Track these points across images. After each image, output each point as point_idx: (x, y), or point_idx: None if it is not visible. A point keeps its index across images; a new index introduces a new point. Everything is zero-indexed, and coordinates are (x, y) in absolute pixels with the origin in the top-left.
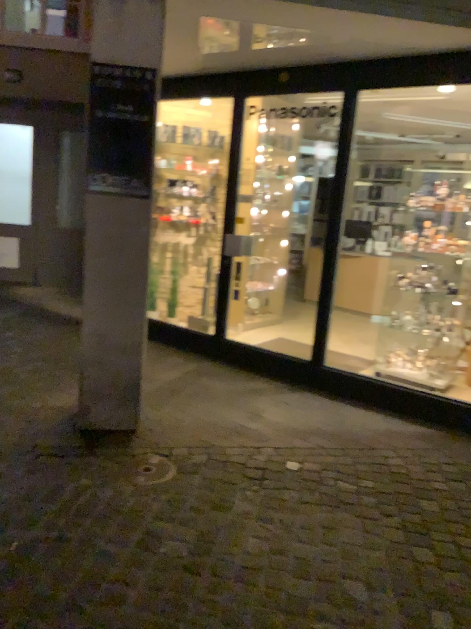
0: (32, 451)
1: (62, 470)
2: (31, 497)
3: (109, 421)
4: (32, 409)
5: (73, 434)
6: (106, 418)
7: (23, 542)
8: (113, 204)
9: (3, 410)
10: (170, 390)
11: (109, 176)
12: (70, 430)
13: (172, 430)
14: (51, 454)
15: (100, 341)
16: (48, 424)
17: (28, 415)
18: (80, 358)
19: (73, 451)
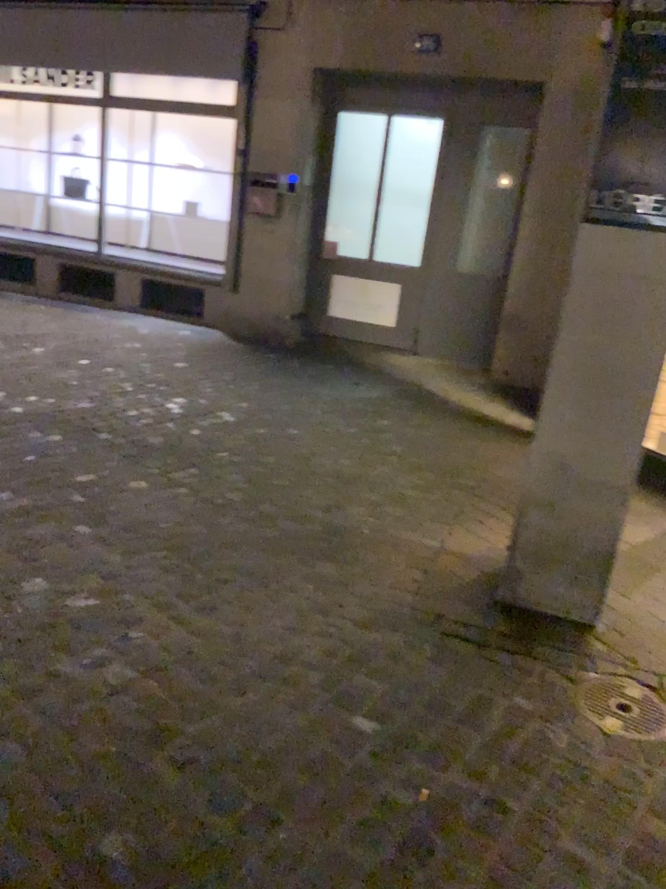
0: (435, 627)
1: (485, 675)
2: (443, 713)
3: (554, 603)
4: (429, 553)
5: (495, 610)
6: (549, 597)
7: (436, 795)
8: (625, 244)
9: (389, 546)
10: (643, 562)
11: (627, 194)
12: (489, 603)
13: (660, 642)
14: (464, 640)
15: (559, 473)
16: (455, 584)
17: (424, 562)
18: (520, 493)
19: (499, 644)
